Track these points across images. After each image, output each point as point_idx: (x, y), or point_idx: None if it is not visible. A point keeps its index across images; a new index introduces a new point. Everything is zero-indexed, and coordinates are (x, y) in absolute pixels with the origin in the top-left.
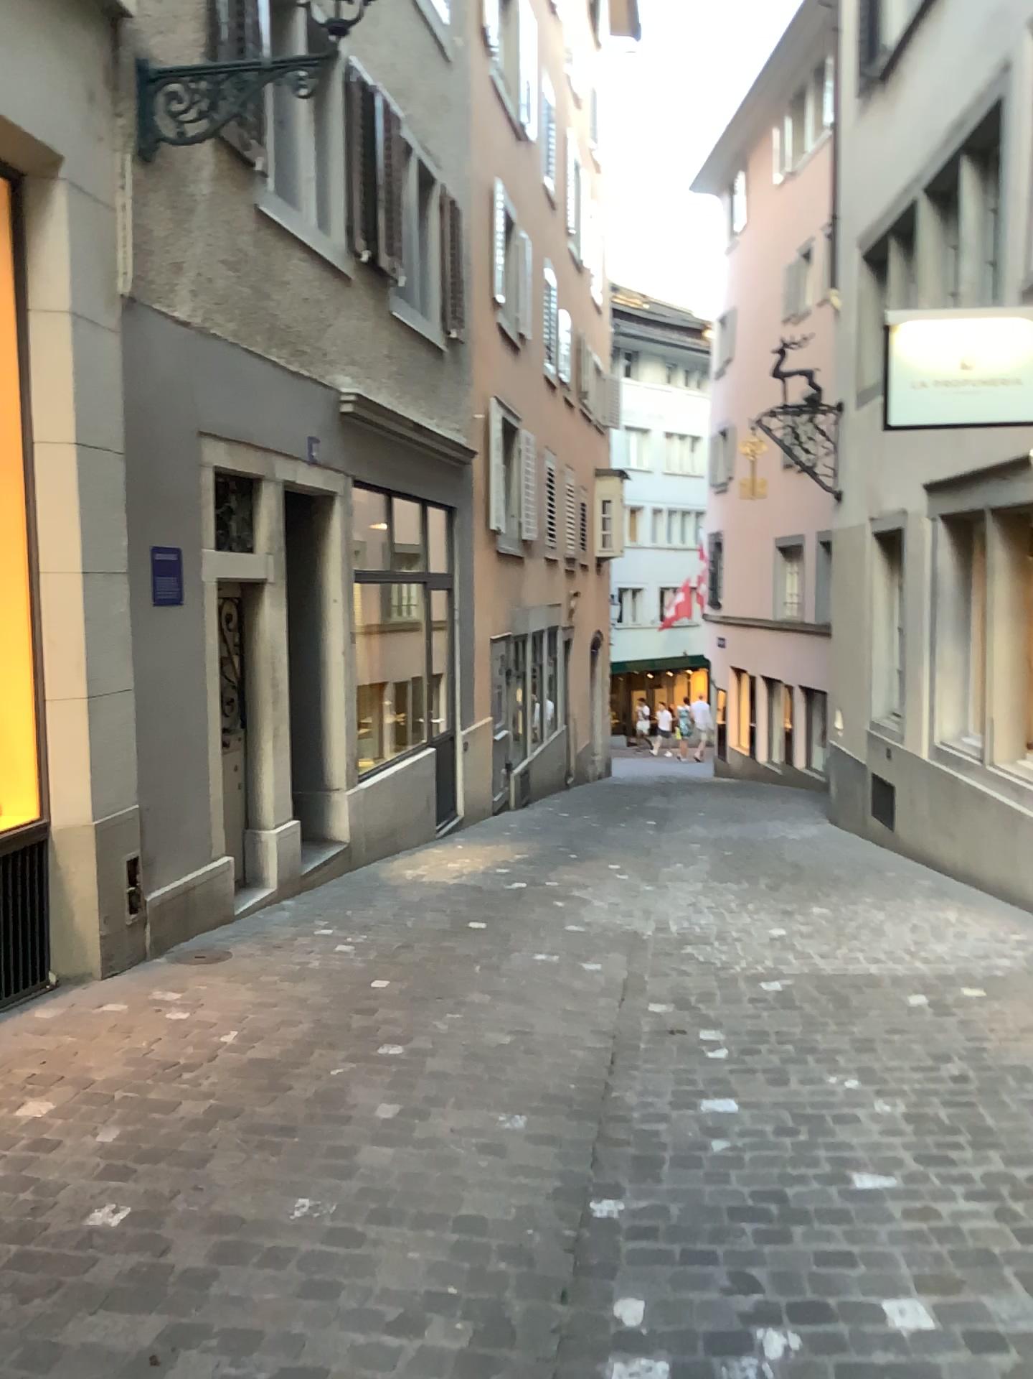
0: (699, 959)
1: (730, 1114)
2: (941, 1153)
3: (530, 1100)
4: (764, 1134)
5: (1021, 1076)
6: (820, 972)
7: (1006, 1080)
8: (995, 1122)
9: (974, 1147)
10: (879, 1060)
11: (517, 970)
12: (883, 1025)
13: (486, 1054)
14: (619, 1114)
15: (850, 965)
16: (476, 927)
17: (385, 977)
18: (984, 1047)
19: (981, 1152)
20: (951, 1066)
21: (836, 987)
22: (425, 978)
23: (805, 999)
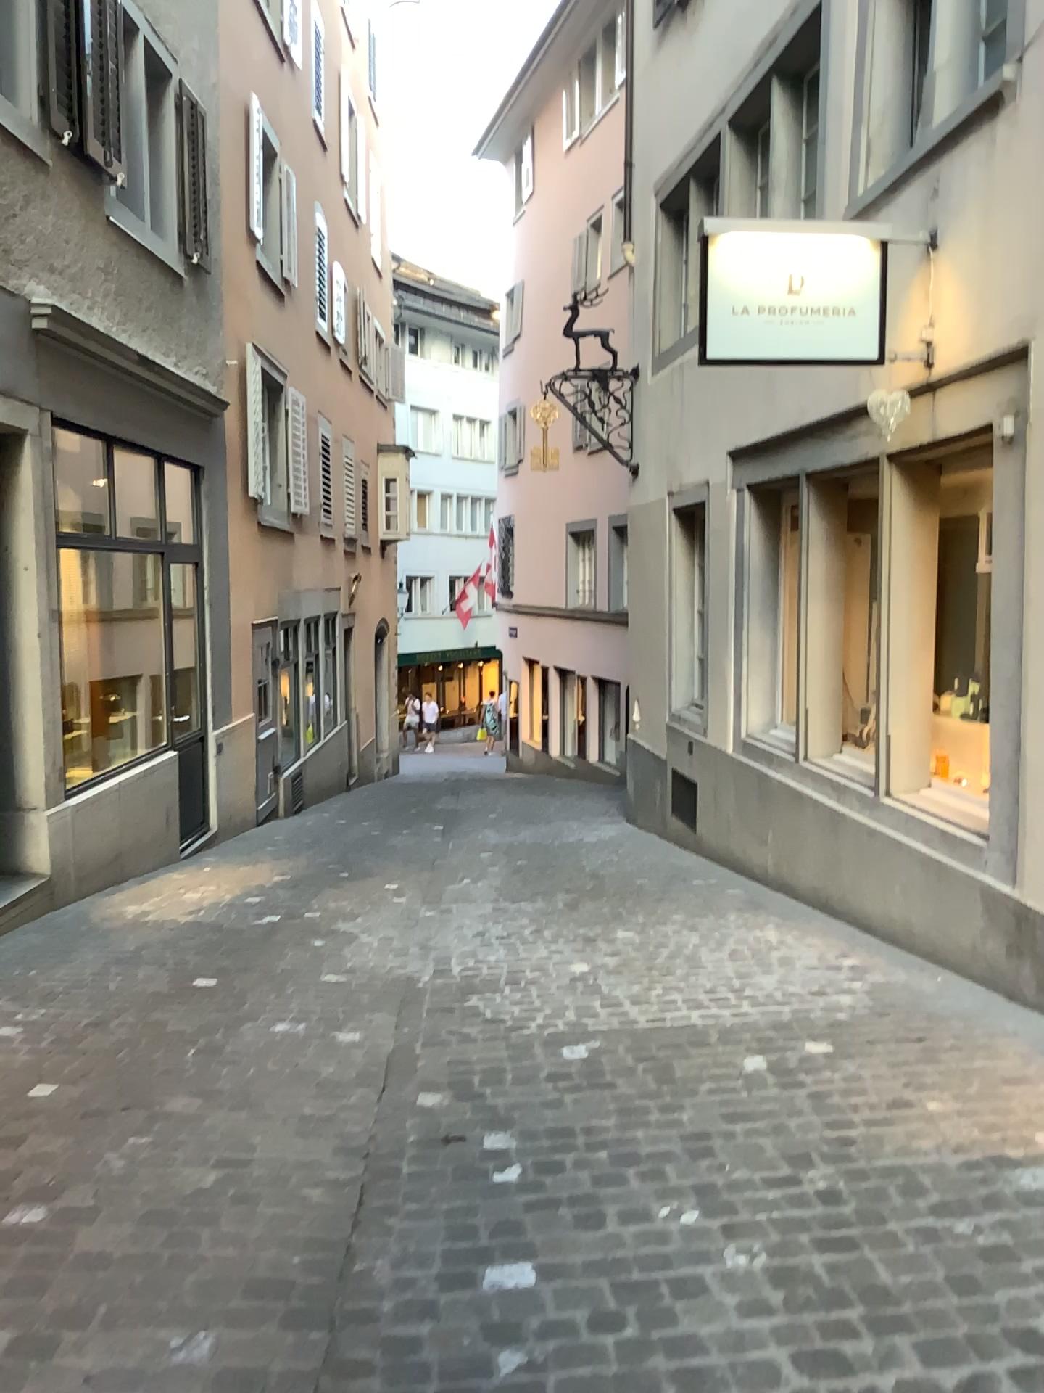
0: (484, 1019)
1: (524, 1296)
2: (831, 1351)
3: (223, 1302)
4: (574, 1335)
5: (905, 1184)
6: (635, 1030)
7: (888, 1194)
8: (892, 1276)
9: (872, 1328)
10: (721, 1172)
11: (241, 1053)
12: (720, 1111)
13: (172, 1210)
14: (358, 1313)
15: (669, 1018)
16: (198, 987)
17: (50, 1080)
18: (851, 1139)
19: (885, 1344)
20: (816, 1178)
21: (655, 1053)
22: (109, 1076)
23: (618, 1074)
